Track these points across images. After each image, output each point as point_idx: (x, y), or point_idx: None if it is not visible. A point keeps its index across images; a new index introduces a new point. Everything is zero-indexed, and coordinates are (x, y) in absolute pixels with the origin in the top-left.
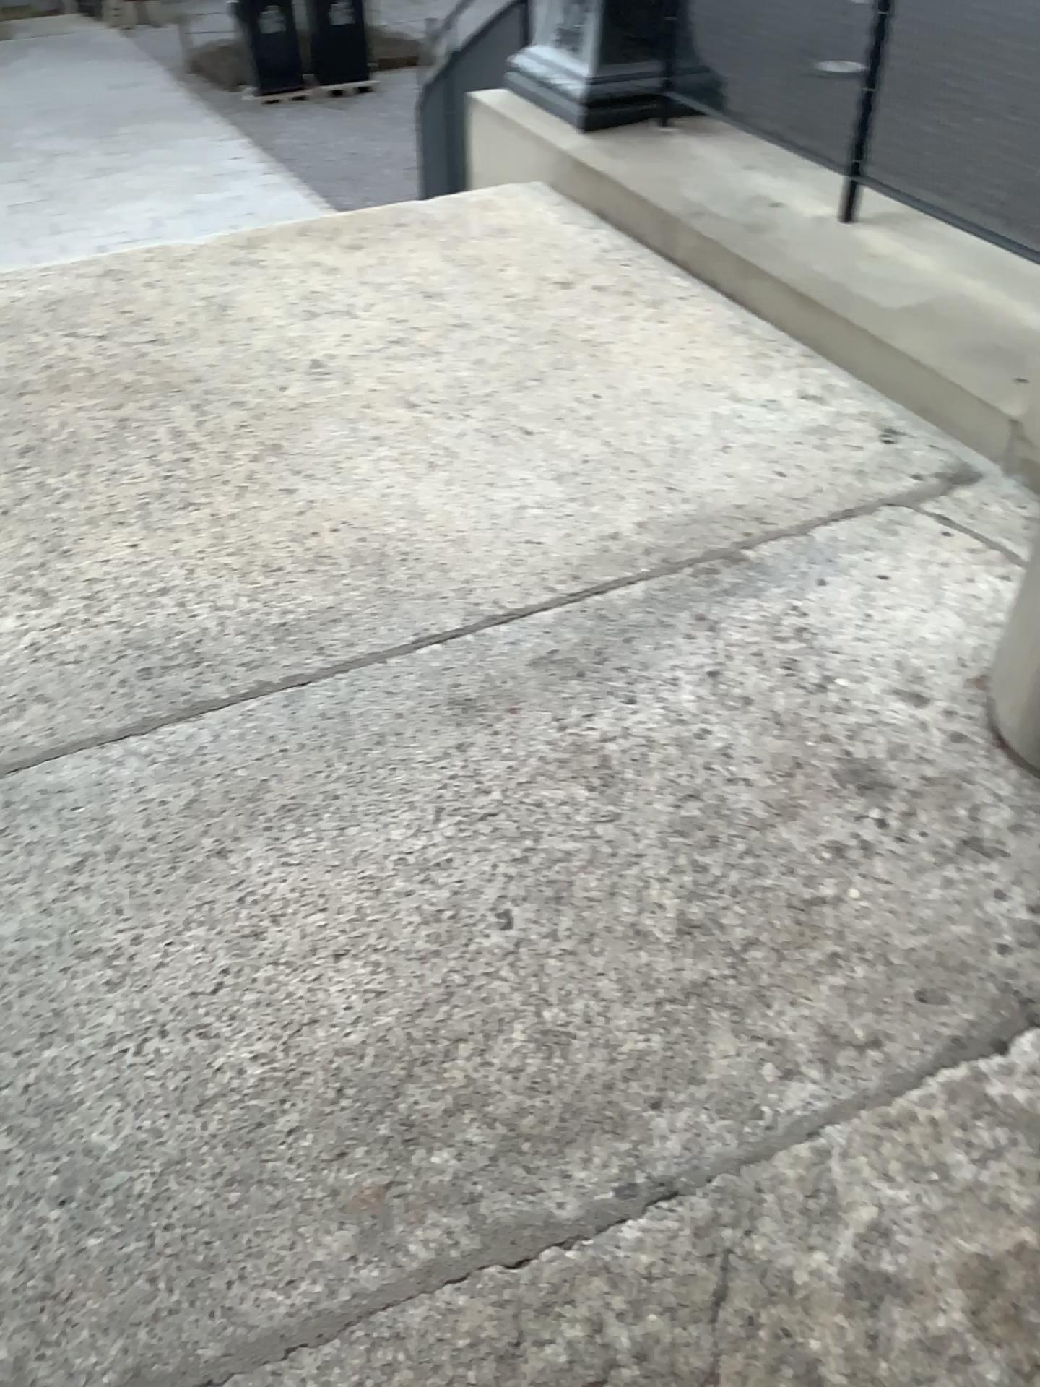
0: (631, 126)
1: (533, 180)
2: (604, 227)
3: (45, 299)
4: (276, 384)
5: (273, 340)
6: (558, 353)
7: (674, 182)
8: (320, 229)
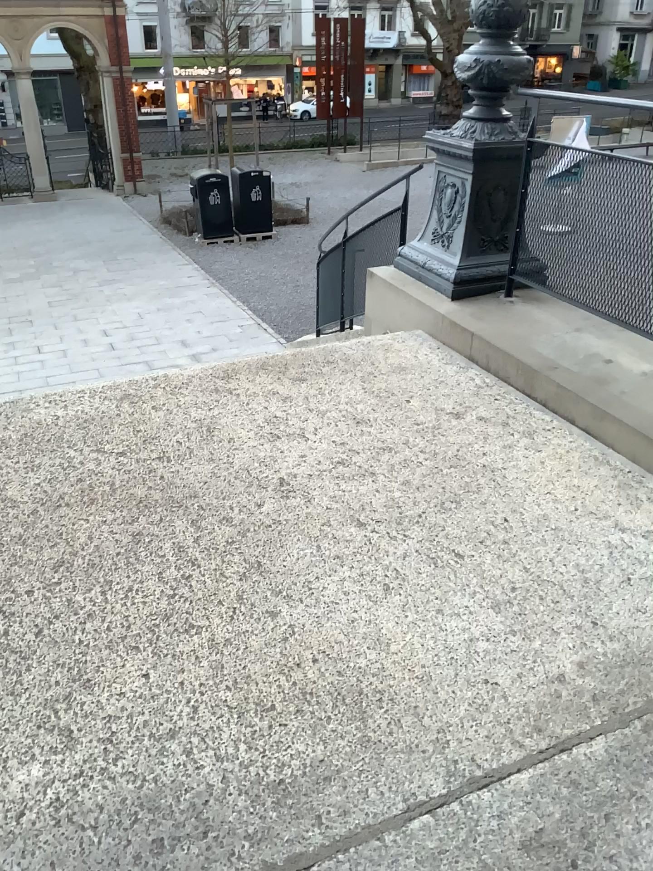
0: (488, 296)
1: (417, 327)
2: (475, 367)
3: (82, 417)
4: (257, 501)
5: (250, 457)
6: (468, 478)
7: (528, 341)
8: (275, 363)
